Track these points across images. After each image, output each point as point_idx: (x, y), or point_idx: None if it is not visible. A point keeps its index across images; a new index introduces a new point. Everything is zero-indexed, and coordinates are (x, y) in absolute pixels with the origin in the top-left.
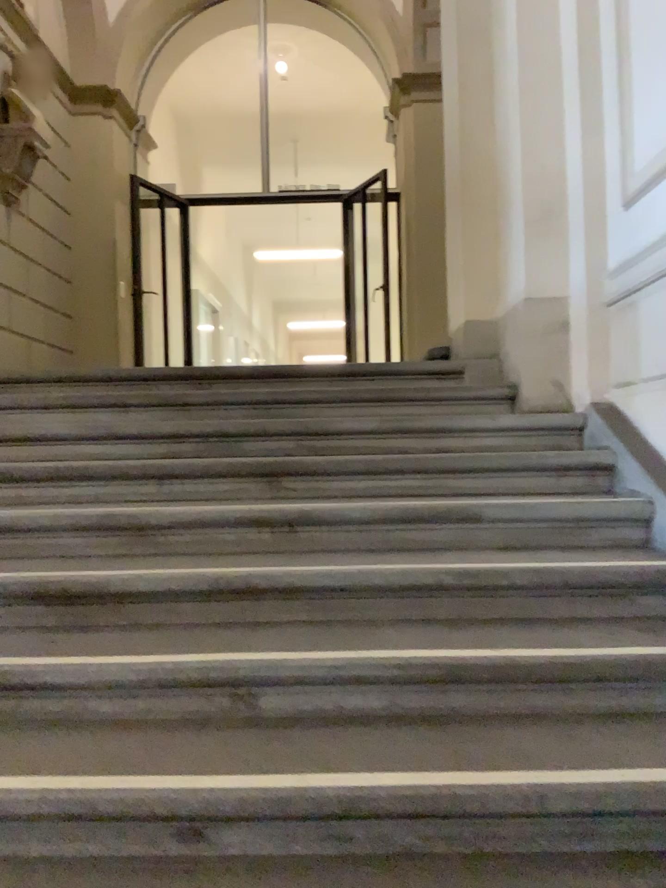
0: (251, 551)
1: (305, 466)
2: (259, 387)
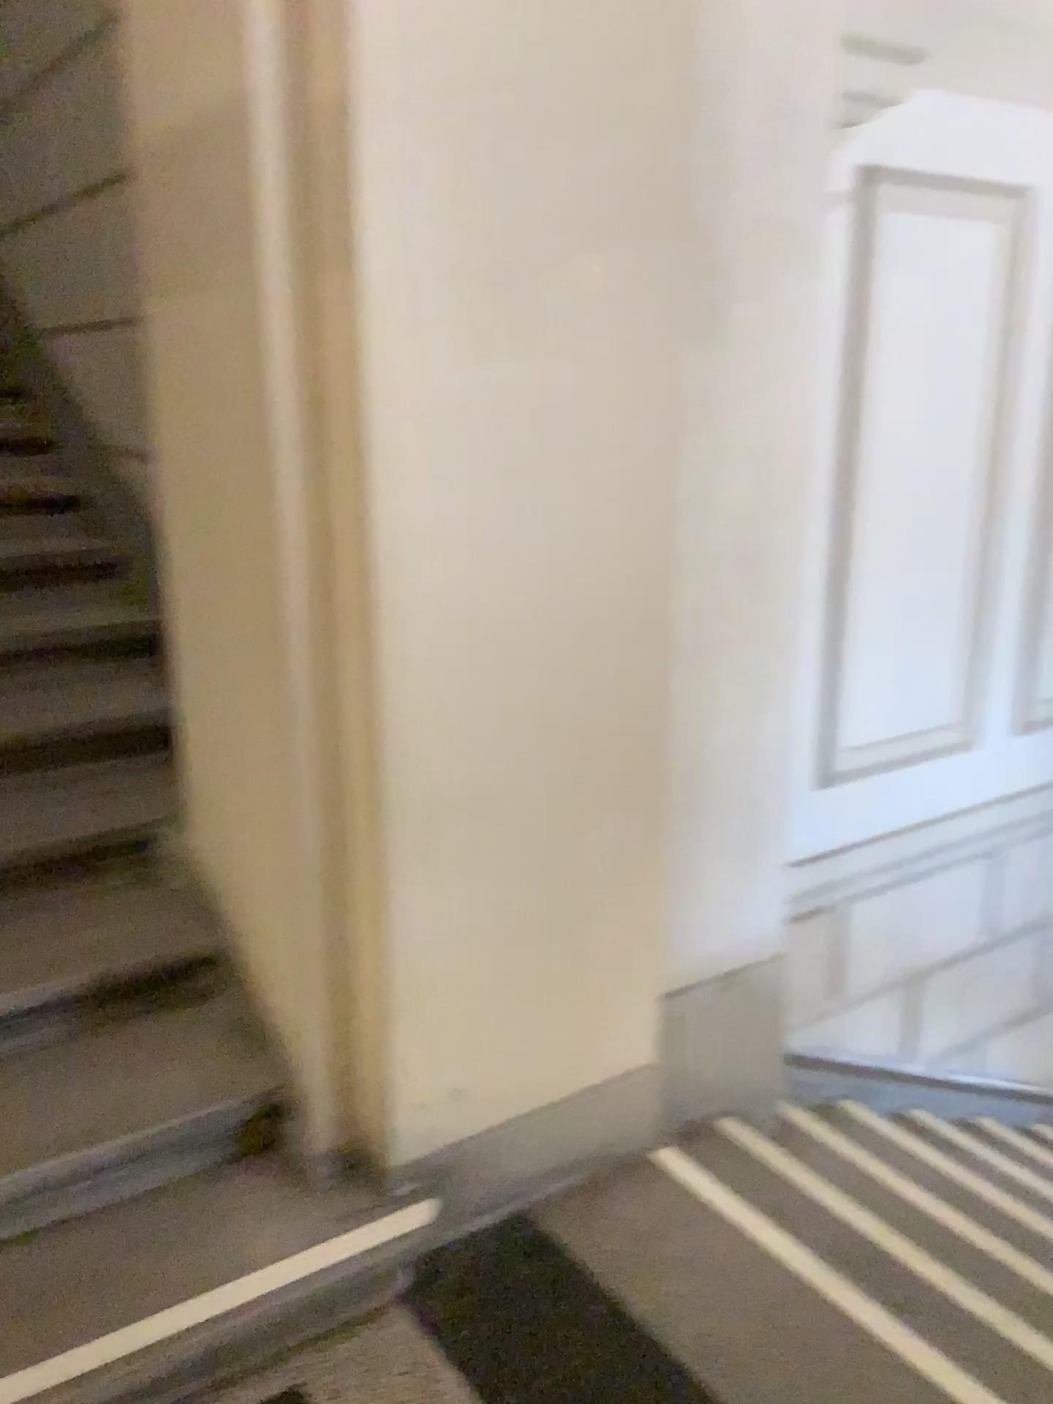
0: None
1: None
2: None
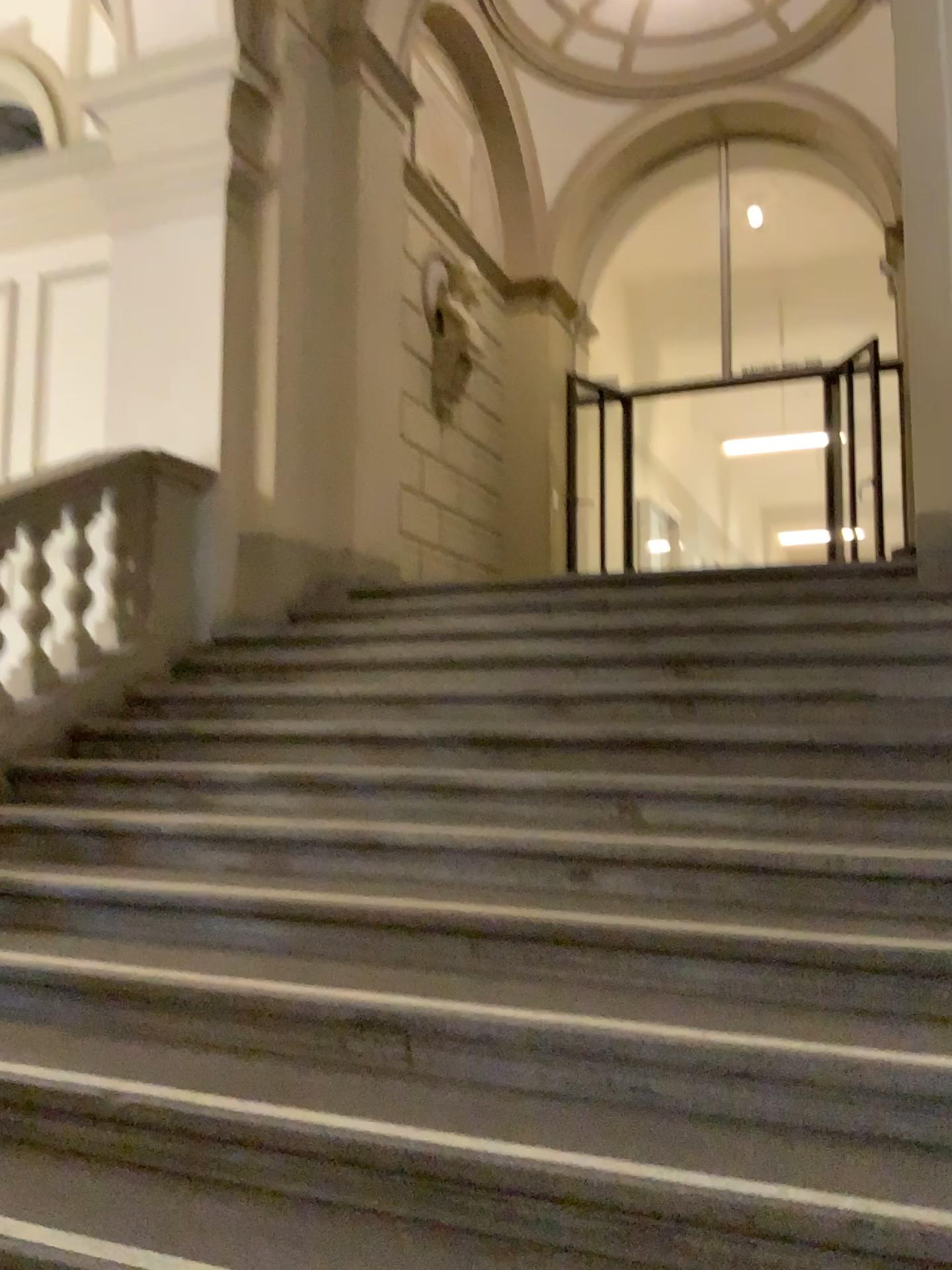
0: (648, 719)
1: (712, 656)
2: (682, 589)
